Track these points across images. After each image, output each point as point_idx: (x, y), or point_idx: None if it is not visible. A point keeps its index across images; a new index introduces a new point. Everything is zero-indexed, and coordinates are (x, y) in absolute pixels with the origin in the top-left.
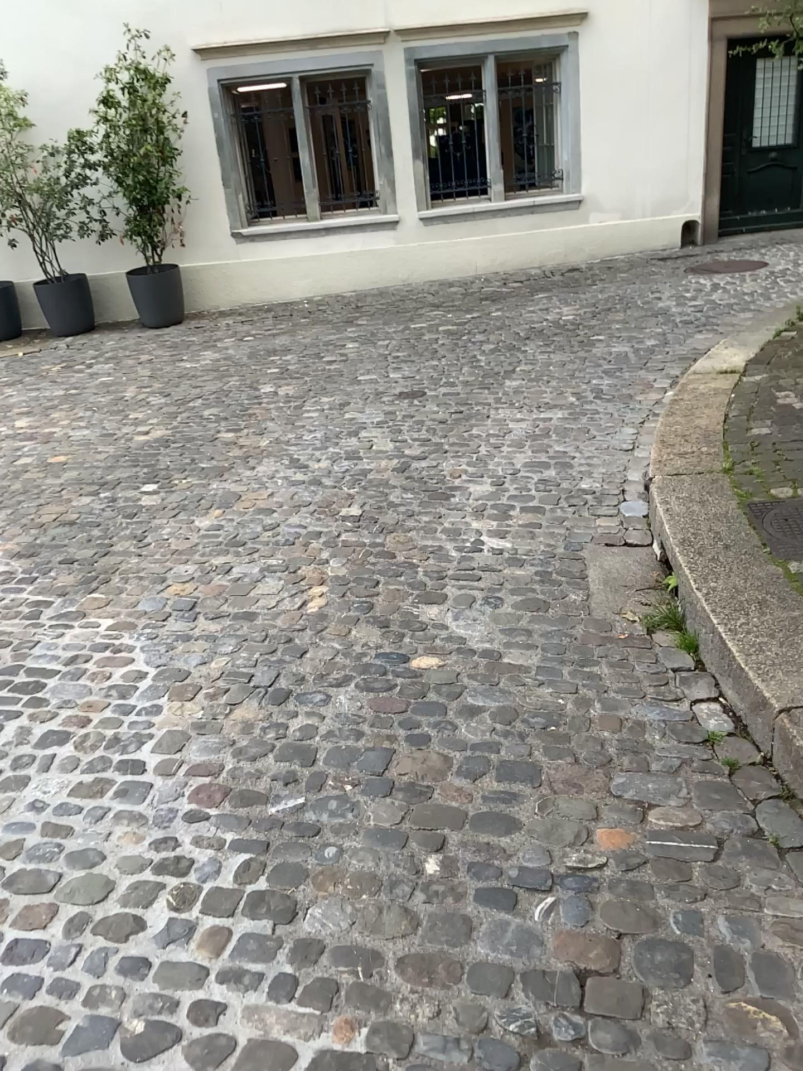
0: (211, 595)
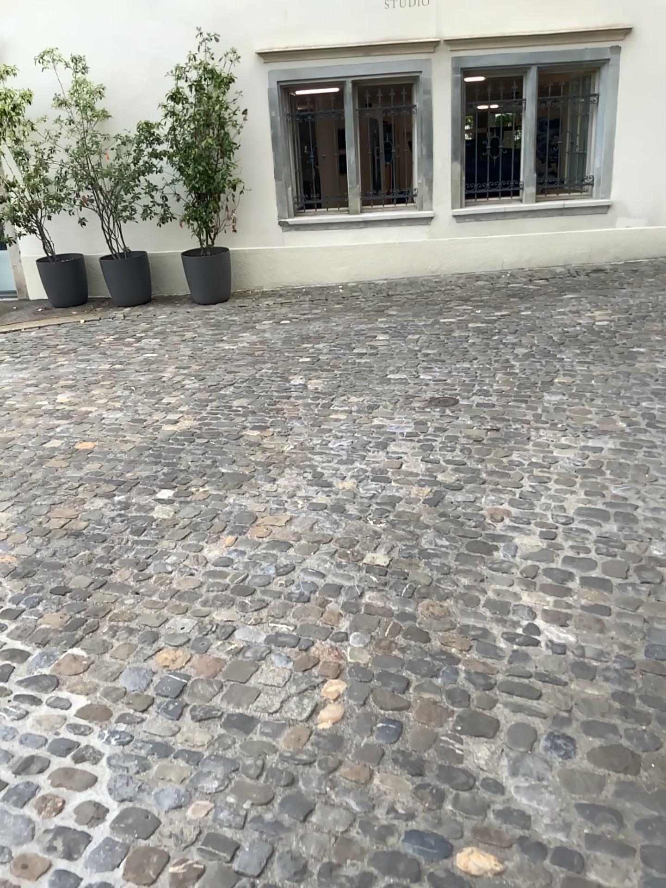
0: (204, 677)
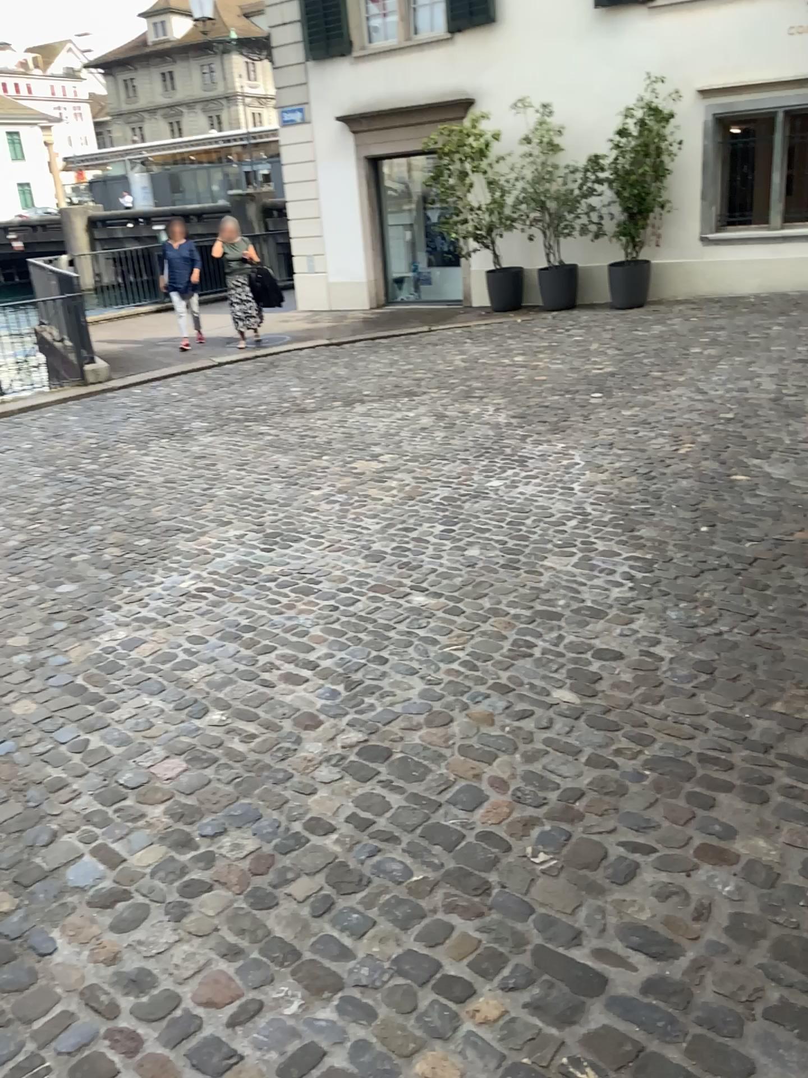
0: (621, 439)
